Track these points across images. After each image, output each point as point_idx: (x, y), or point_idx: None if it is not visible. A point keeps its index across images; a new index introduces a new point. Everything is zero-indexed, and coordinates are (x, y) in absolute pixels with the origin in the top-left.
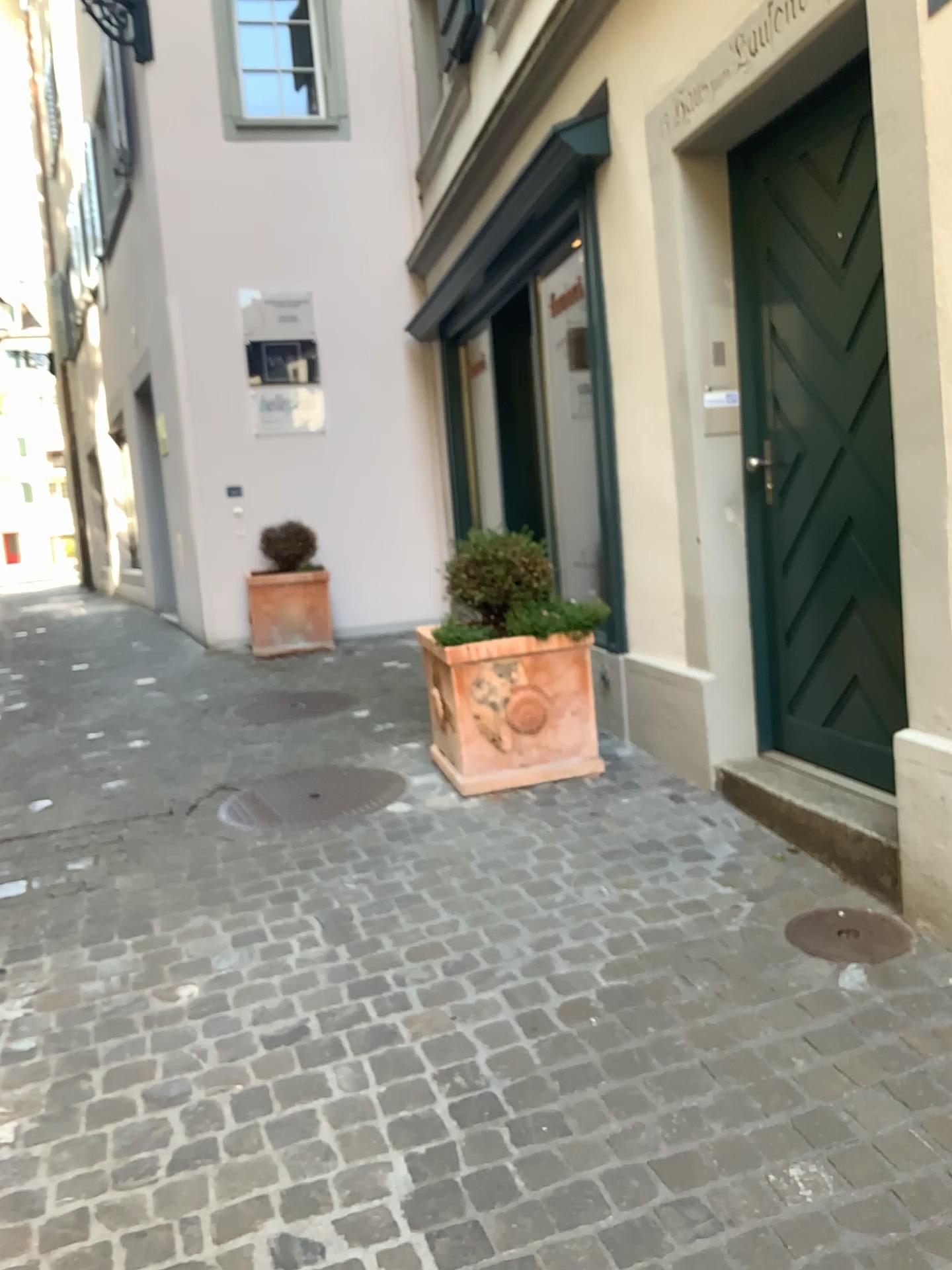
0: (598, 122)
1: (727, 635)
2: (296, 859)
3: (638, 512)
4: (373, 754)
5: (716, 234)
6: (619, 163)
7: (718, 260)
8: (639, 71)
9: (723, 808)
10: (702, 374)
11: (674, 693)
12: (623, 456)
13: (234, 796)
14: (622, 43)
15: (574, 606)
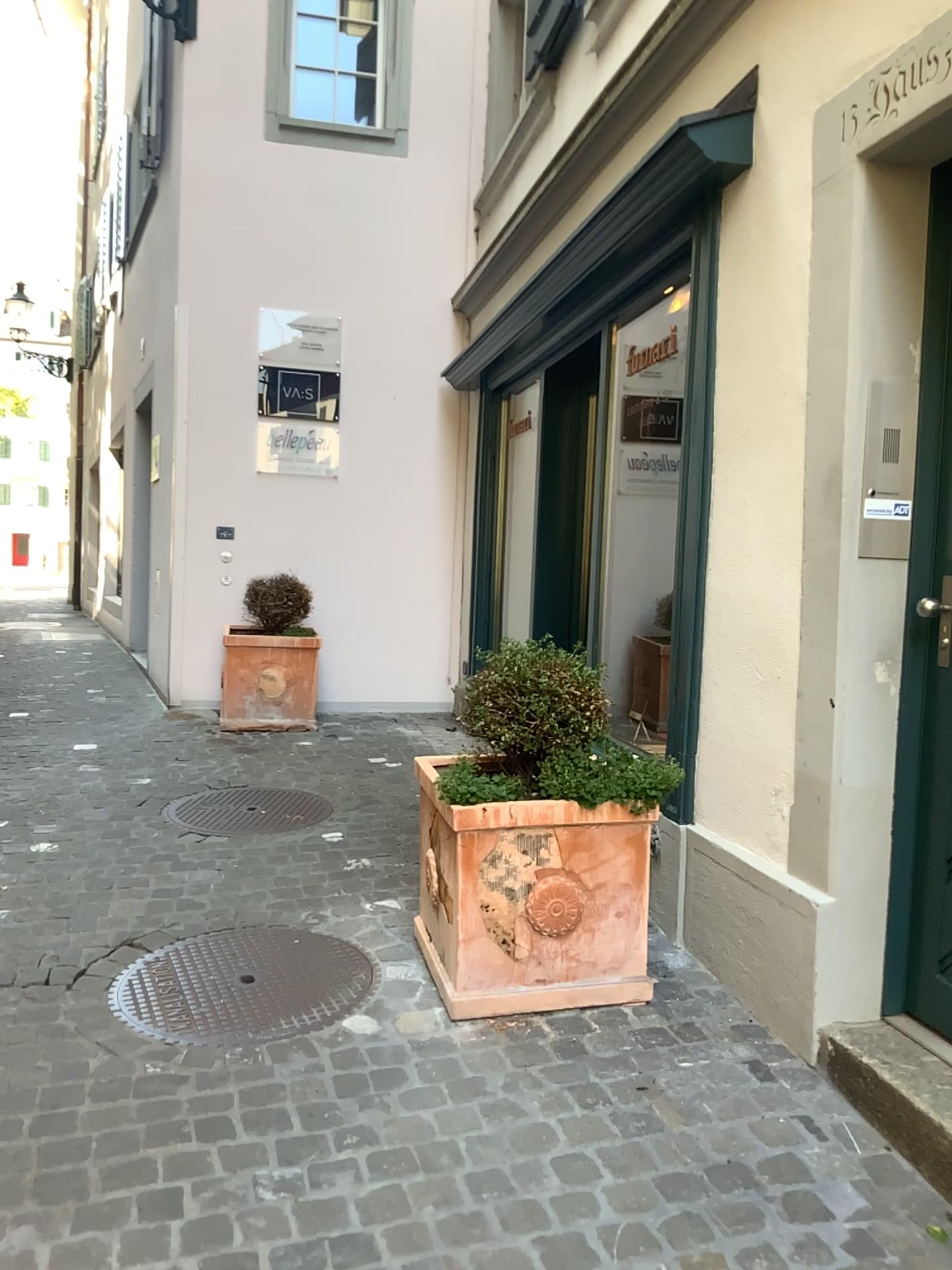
0: (739, 122)
1: (857, 844)
2: (197, 1115)
3: (730, 643)
4: (339, 912)
5: (905, 280)
6: (768, 173)
7: (903, 316)
8: (815, 49)
9: (831, 1103)
10: (862, 472)
11: (762, 905)
12: (716, 565)
13: (139, 964)
14: (788, 17)
15: (634, 764)
